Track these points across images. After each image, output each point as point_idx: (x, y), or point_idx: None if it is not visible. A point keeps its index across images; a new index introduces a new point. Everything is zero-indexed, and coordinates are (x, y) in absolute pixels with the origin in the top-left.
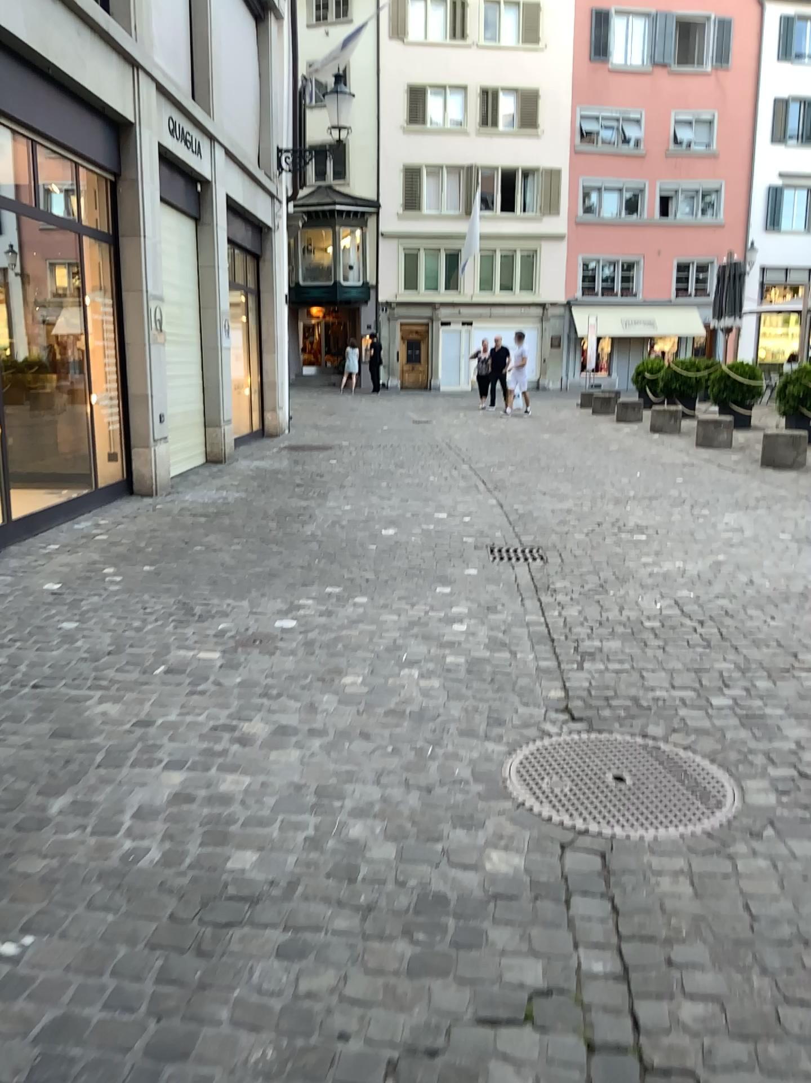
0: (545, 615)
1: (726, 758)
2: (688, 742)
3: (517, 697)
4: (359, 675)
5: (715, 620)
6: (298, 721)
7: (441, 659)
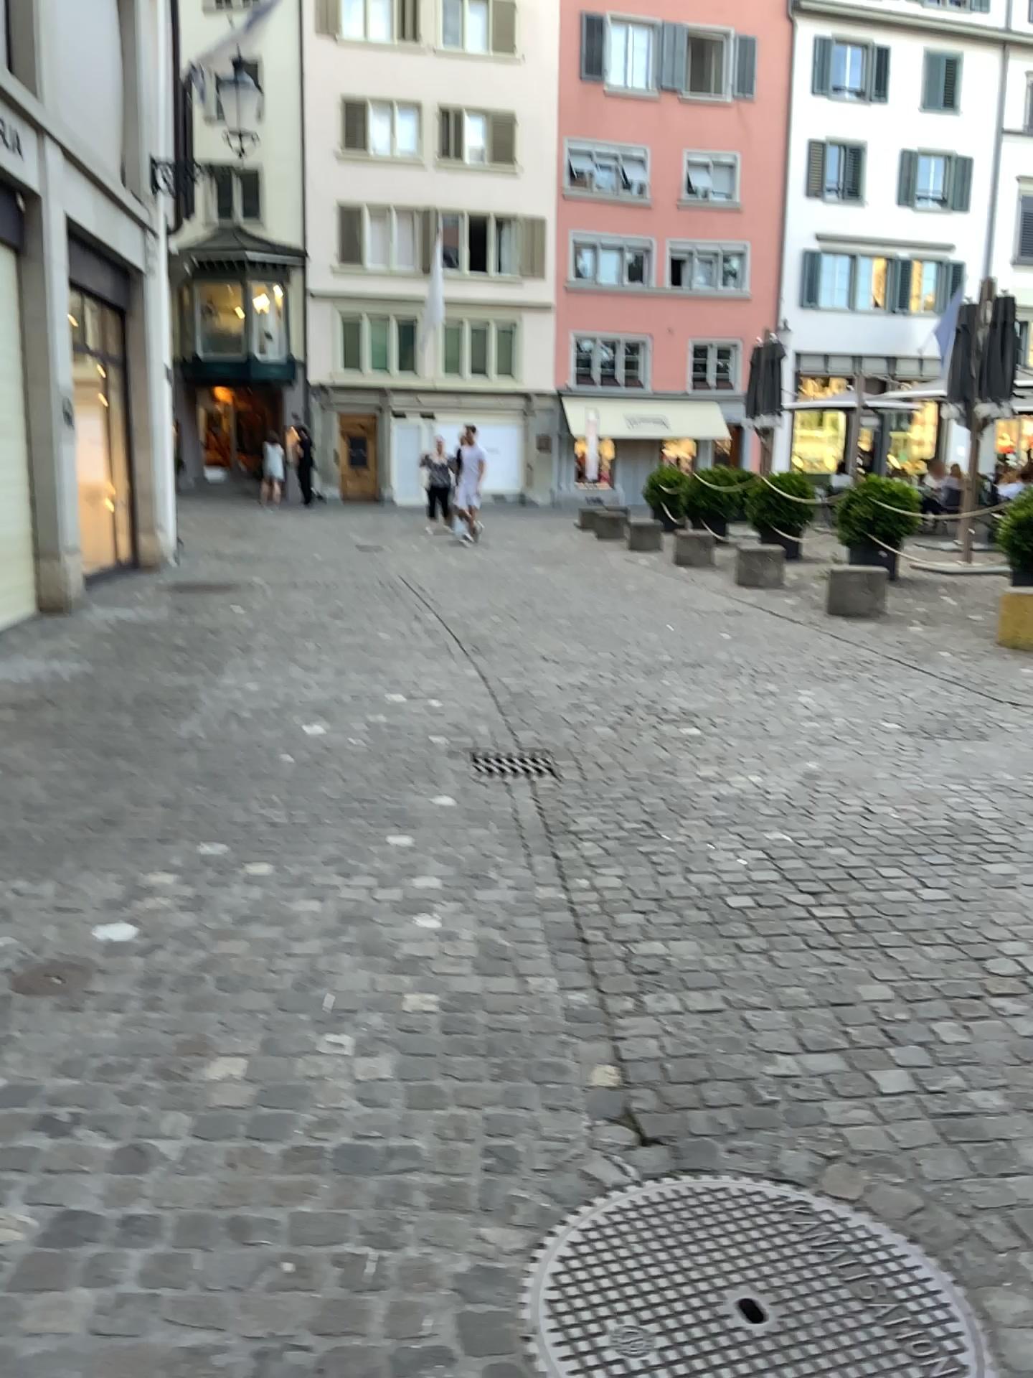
0: (567, 891)
1: (940, 1240)
2: (861, 1196)
3: (535, 1089)
4: (241, 1055)
5: (834, 891)
6: (103, 1202)
7: (395, 1001)
